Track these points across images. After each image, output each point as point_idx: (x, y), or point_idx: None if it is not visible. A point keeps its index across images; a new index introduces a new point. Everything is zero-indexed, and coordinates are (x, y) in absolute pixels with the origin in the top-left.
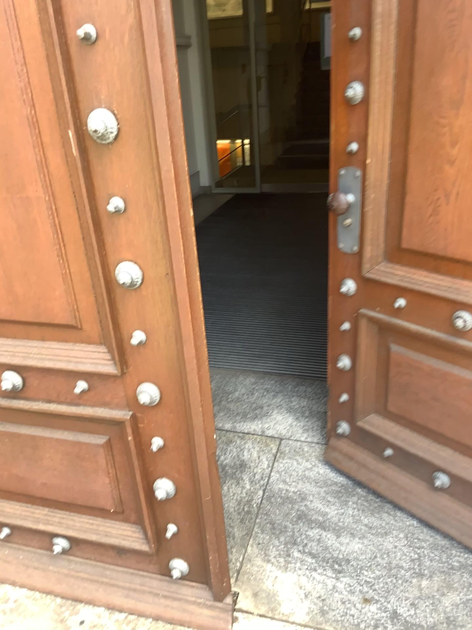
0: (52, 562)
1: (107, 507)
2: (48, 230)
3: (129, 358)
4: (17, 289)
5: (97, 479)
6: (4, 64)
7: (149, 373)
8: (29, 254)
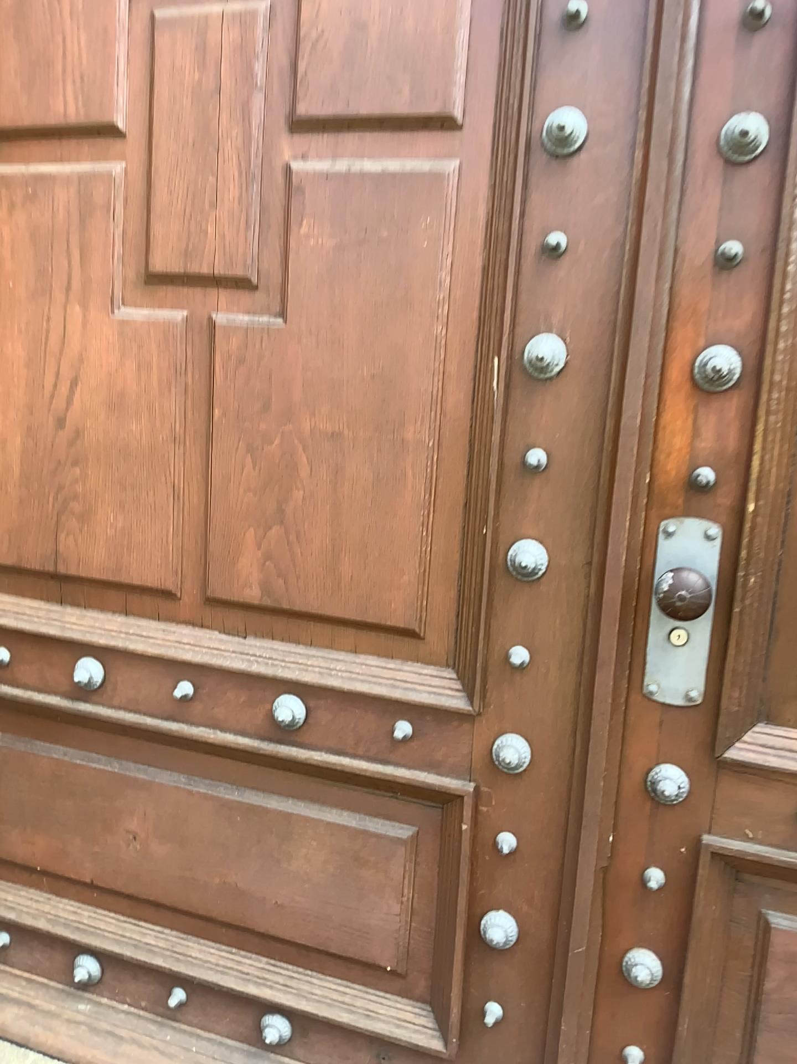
0: (258, 1059)
1: (385, 958)
2: (425, 486)
3: (499, 690)
4: (347, 567)
5: (384, 901)
6: (430, 269)
7: (526, 718)
8: (384, 517)
